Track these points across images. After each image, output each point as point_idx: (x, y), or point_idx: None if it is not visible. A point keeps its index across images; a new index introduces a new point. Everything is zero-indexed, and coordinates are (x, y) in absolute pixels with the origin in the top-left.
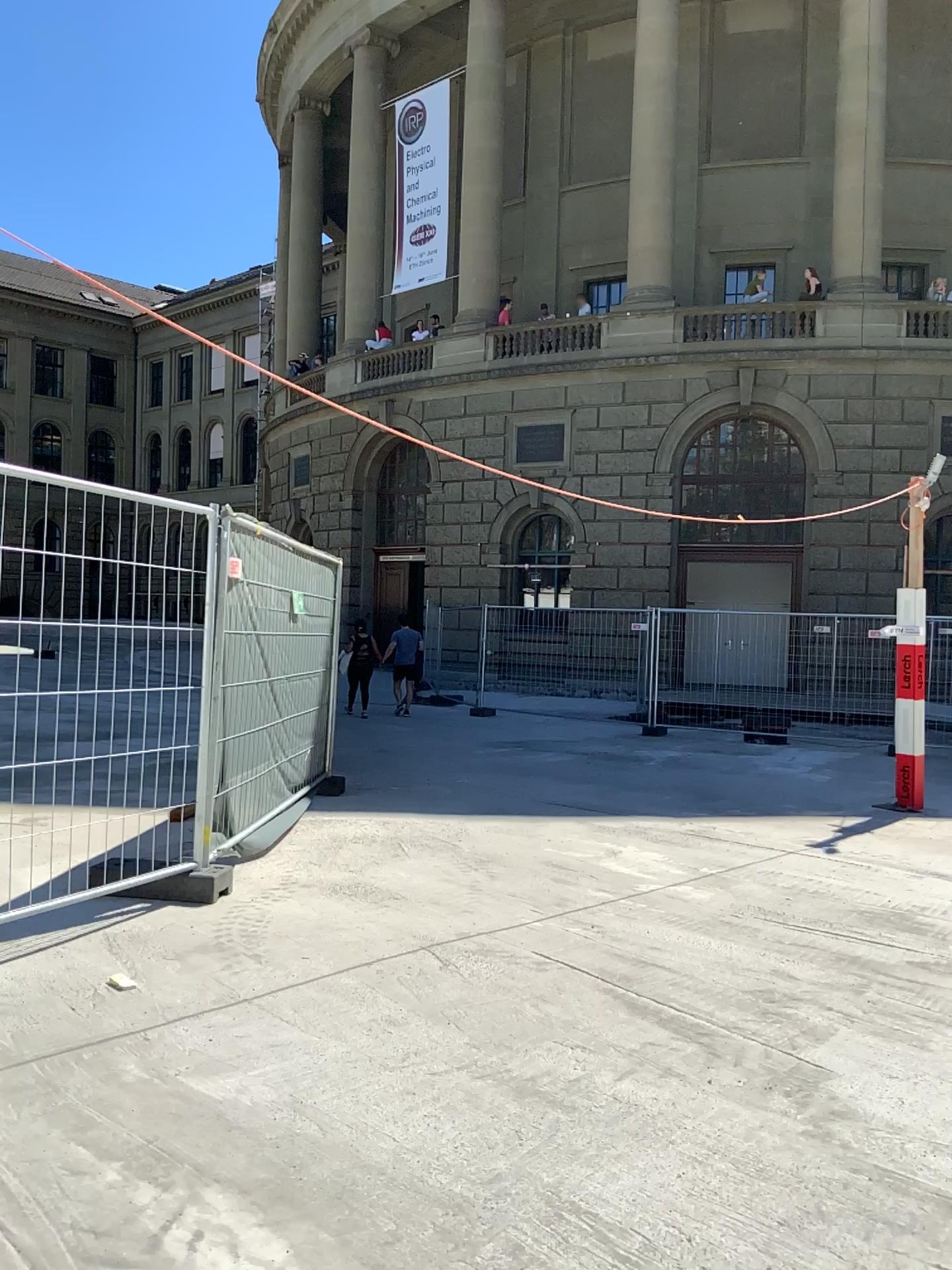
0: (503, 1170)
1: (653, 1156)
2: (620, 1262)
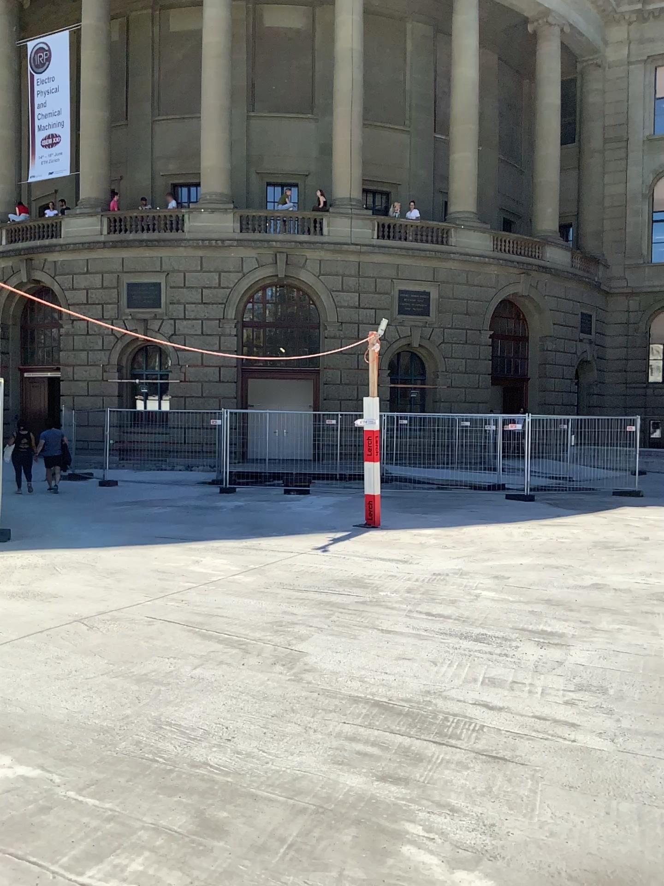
0: (133, 712)
1: (213, 696)
2: (195, 738)
